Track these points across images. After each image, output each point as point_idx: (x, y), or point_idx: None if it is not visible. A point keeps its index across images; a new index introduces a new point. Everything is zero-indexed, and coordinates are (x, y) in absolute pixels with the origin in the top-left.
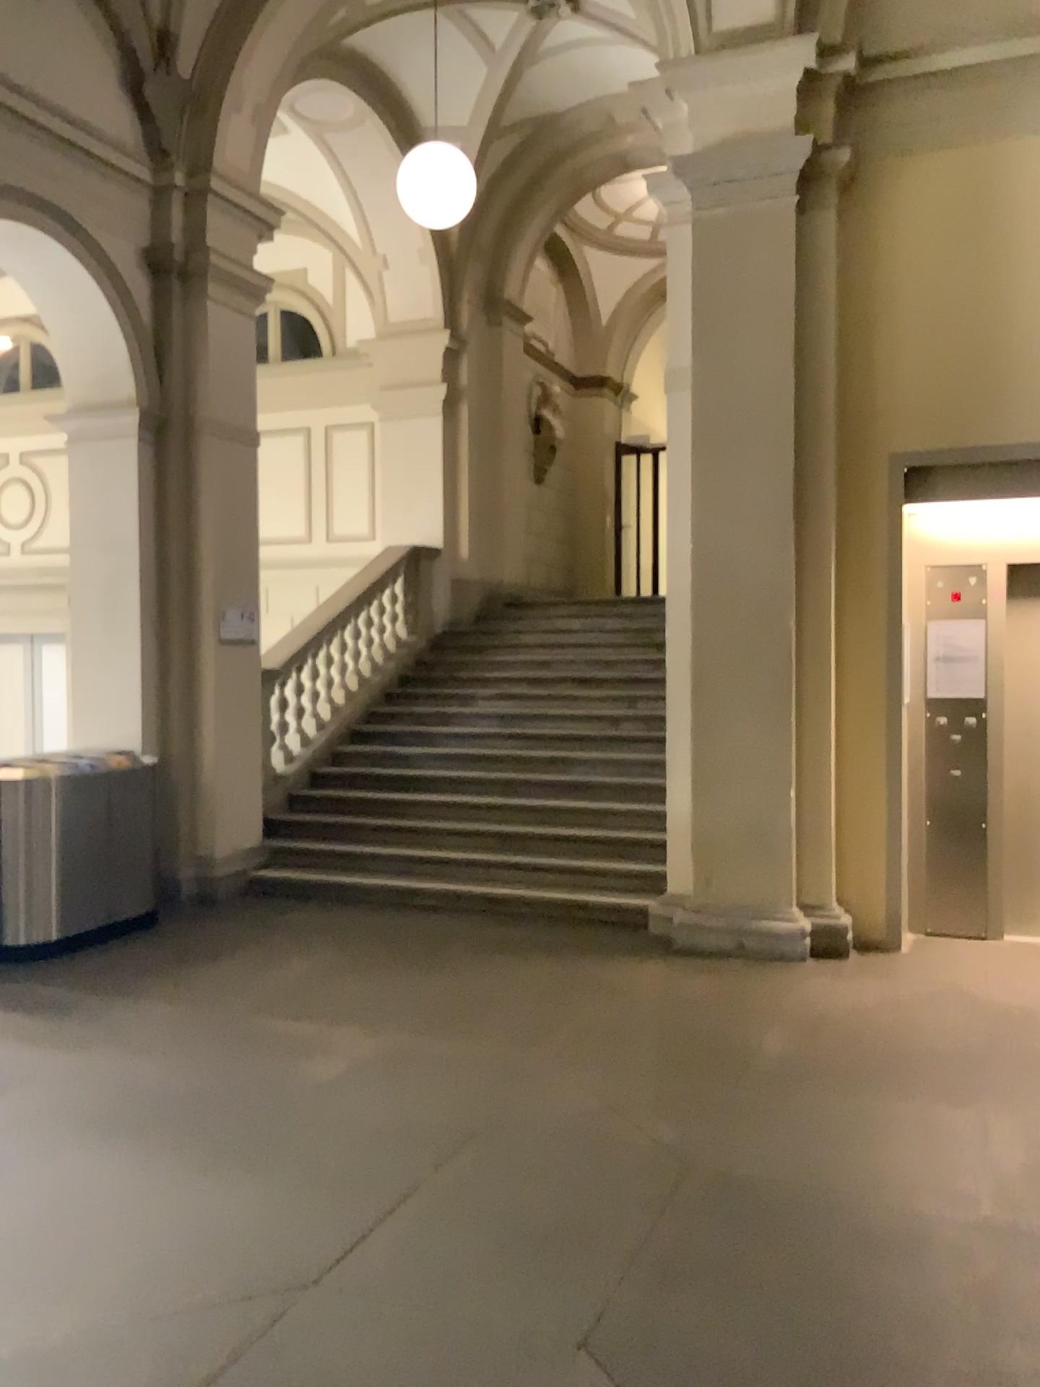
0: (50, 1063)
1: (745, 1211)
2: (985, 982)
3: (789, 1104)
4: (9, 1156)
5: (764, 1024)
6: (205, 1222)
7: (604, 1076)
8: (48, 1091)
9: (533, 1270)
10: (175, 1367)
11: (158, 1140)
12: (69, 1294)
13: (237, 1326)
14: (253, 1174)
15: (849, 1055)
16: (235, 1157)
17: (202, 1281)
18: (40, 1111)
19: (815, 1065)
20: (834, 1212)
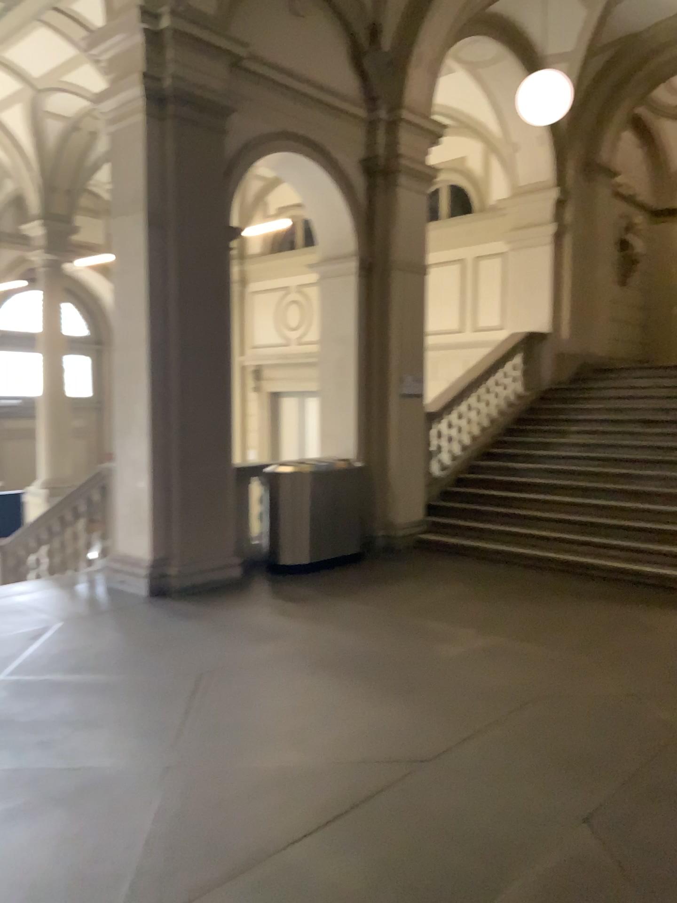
0: (298, 628)
1: None
2: None
3: None
4: (273, 672)
5: None
6: (372, 719)
7: (627, 675)
8: (296, 642)
9: (559, 775)
10: (349, 787)
11: (351, 674)
12: (299, 743)
13: (384, 773)
14: (401, 699)
15: None
16: (392, 689)
17: (367, 748)
18: (291, 652)
19: None
20: None
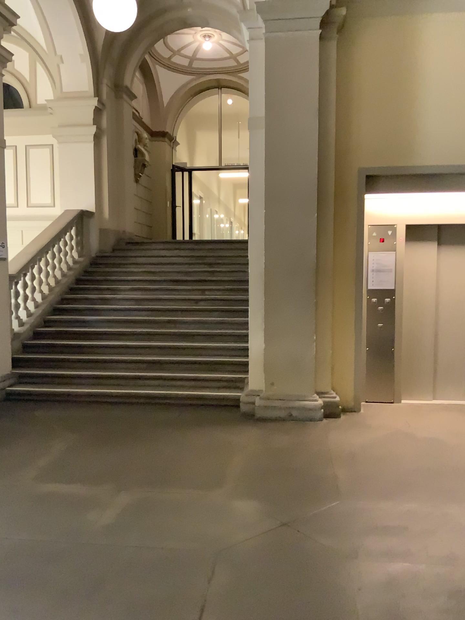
0: None
1: (403, 591)
2: (412, 426)
3: (375, 510)
4: None
5: (331, 461)
6: None
7: (270, 503)
8: None
9: None
10: None
11: (17, 589)
12: None
13: None
14: (94, 609)
15: (383, 475)
16: (76, 596)
17: None
18: None
19: (371, 483)
20: (447, 583)
